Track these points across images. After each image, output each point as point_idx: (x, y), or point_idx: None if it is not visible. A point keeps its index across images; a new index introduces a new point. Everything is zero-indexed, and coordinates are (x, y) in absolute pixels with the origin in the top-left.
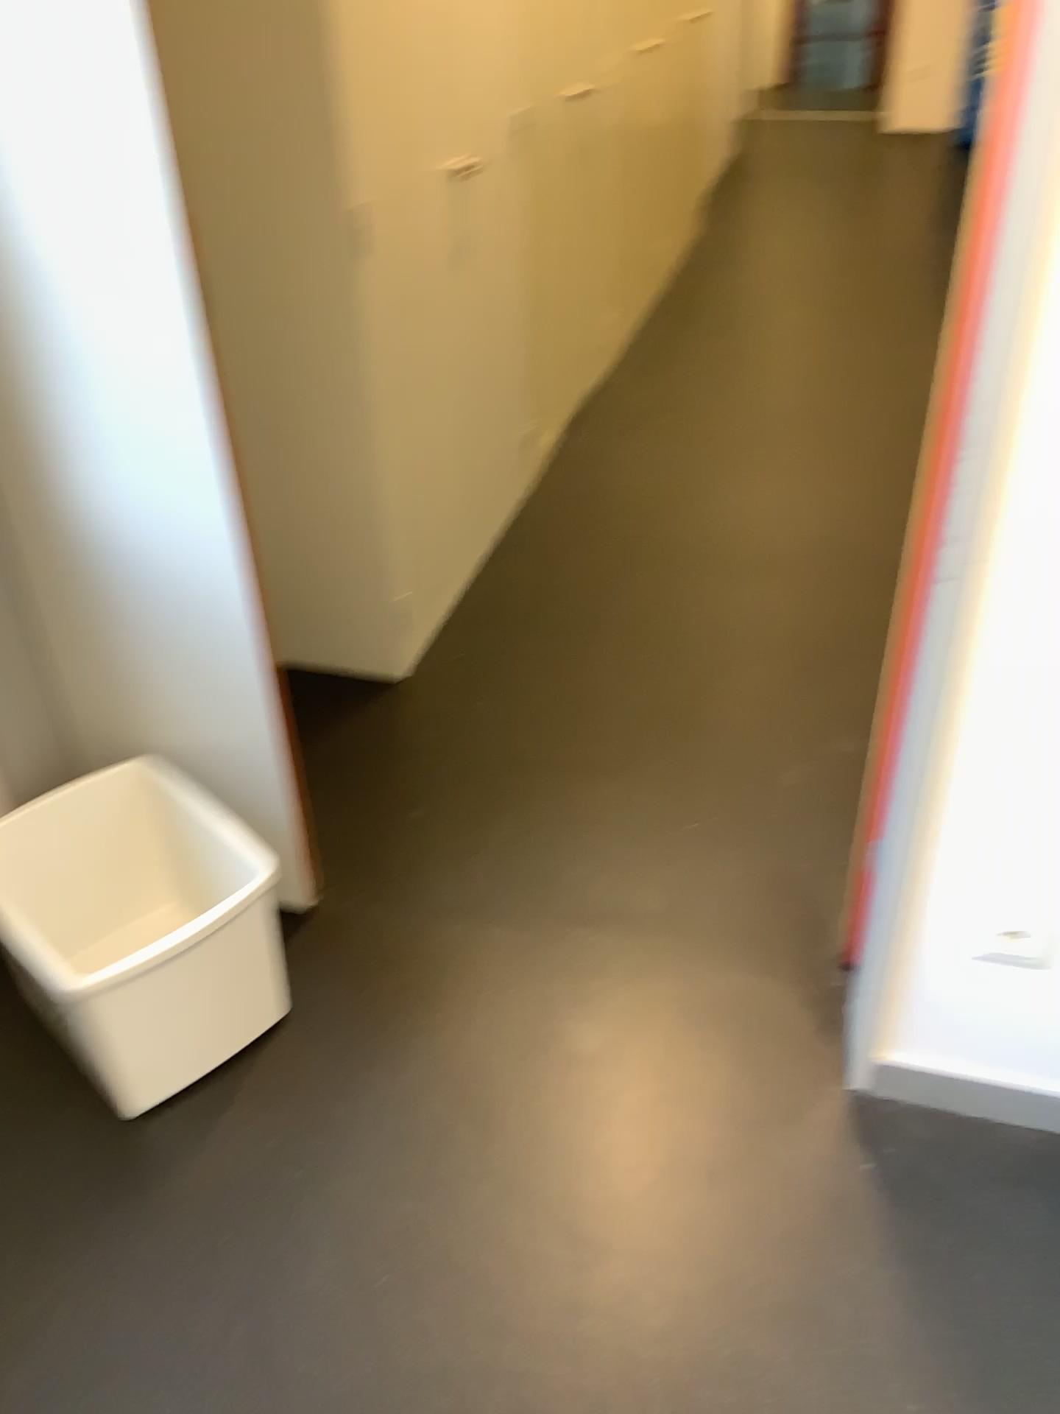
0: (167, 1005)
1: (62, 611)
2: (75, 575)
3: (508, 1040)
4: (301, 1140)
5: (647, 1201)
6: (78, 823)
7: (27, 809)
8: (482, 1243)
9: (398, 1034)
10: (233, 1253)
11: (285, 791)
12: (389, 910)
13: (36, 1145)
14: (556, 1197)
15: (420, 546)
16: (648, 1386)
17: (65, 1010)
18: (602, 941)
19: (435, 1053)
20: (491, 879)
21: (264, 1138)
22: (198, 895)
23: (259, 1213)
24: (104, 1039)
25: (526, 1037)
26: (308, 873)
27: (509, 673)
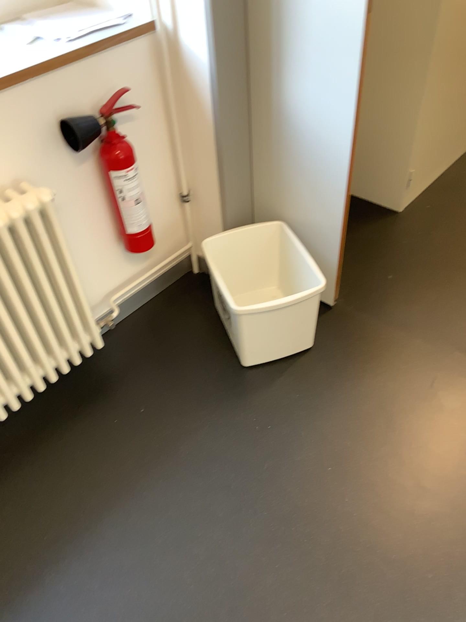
0: (266, 327)
1: (262, 148)
2: (271, 132)
3: (408, 389)
4: (306, 399)
5: (456, 481)
6: (246, 242)
7: (228, 231)
8: (374, 469)
9: (358, 369)
10: (270, 433)
11: (335, 250)
12: (366, 315)
13: (204, 365)
14: (413, 463)
15: (425, 148)
16: (435, 557)
17: (227, 317)
18: (465, 359)
19: (373, 383)
20: (418, 314)
21: (291, 393)
22: (287, 285)
23: (283, 421)
24: (239, 333)
25: (416, 390)
26: (335, 289)
27: (451, 220)
